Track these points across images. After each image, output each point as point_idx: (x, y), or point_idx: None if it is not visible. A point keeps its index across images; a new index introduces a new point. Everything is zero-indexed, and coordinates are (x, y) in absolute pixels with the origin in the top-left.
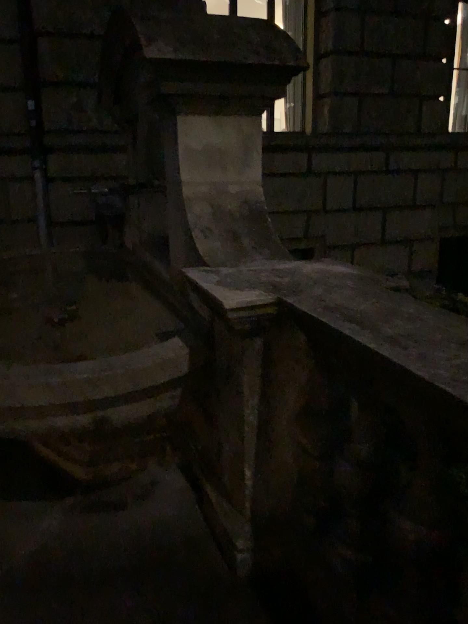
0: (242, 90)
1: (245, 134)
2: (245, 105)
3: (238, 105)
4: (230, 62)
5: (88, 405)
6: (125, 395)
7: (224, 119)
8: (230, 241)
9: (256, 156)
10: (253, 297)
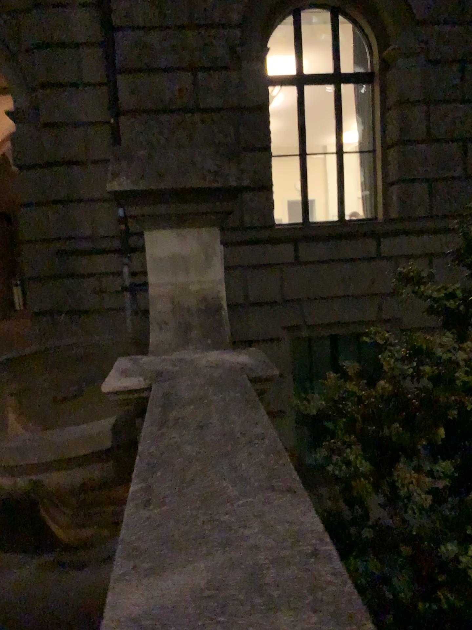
0: (193, 207)
1: (204, 241)
2: (199, 218)
3: (193, 219)
4: (180, 186)
5: (25, 466)
6: (54, 460)
7: (185, 229)
8: (180, 332)
9: (215, 258)
10: (134, 381)
